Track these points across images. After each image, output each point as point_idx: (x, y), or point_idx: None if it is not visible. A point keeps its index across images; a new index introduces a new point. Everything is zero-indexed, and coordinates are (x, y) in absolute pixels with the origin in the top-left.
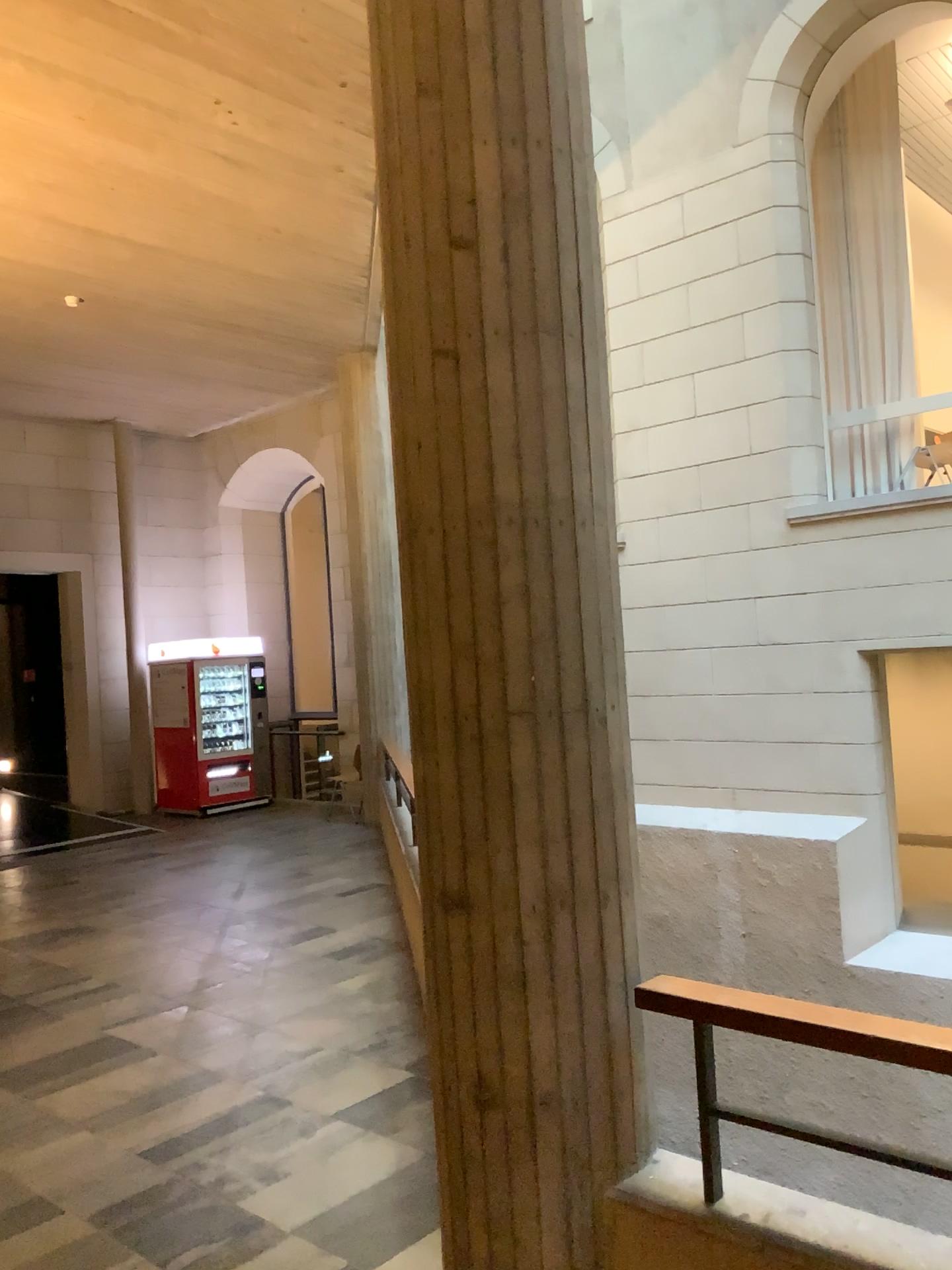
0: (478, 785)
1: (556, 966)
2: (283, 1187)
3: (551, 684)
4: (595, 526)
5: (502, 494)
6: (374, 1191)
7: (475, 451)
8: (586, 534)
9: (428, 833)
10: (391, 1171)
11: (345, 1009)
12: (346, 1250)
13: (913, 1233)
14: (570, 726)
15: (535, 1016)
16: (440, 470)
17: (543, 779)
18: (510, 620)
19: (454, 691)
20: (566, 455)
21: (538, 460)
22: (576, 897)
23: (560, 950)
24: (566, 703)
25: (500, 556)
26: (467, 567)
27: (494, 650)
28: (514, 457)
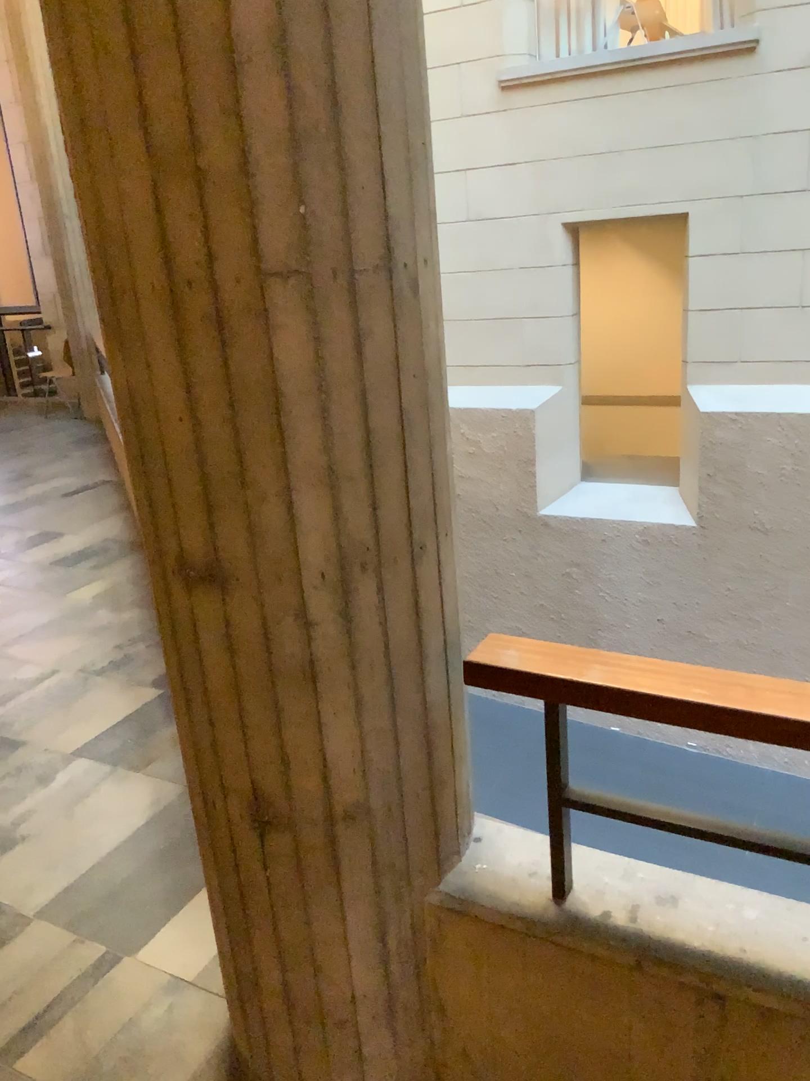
0: (218, 393)
1: (356, 651)
2: (17, 859)
3: (331, 214)
4: None
5: None
6: (126, 850)
7: None
8: None
9: (141, 470)
10: (143, 820)
11: (76, 624)
12: (98, 935)
13: None
14: (365, 288)
15: (329, 719)
16: None
17: (324, 378)
18: (253, 92)
19: (161, 233)
20: None
21: None
22: (381, 553)
23: (361, 628)
24: (357, 248)
25: None
26: None
27: (227, 151)
28: None
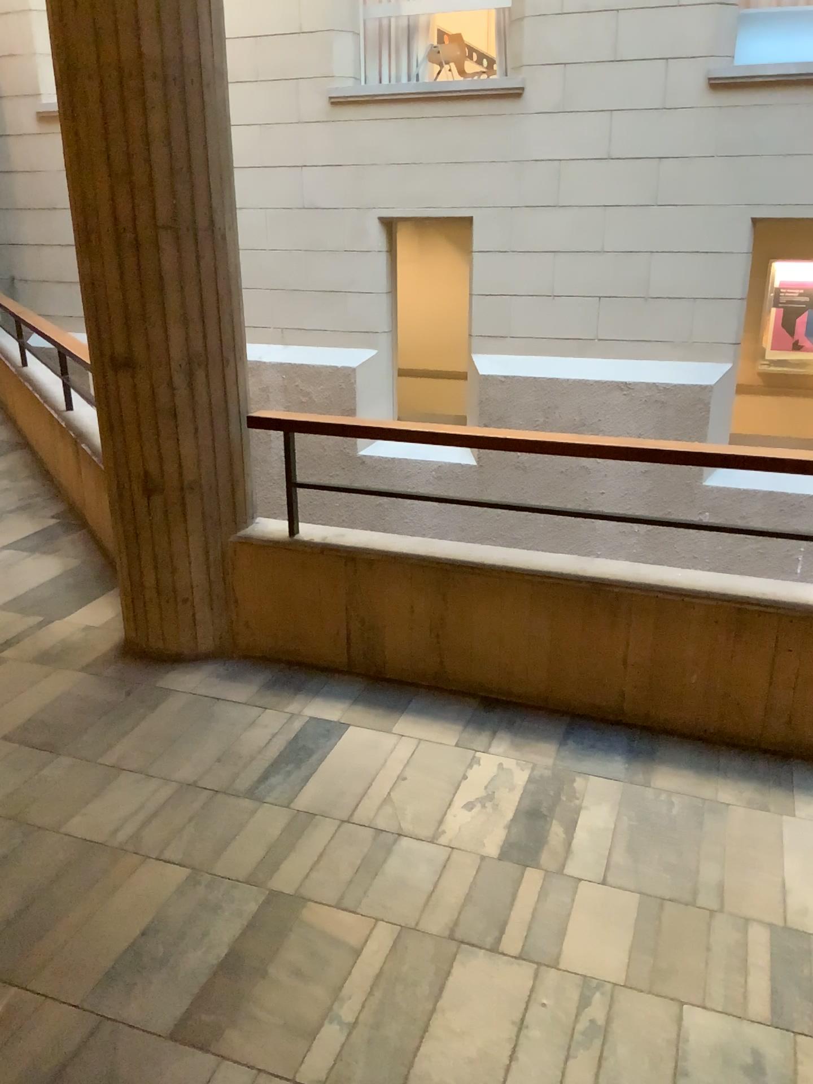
0: (137, 277)
1: (195, 400)
2: None
3: (188, 204)
4: (216, 84)
5: (147, 50)
6: (51, 580)
7: (124, 10)
8: (210, 90)
9: (97, 313)
10: (60, 569)
11: None
12: (40, 610)
13: (403, 531)
14: (202, 236)
15: (182, 432)
16: (95, 23)
17: (183, 273)
18: (157, 153)
19: (114, 206)
20: (195, 23)
21: (174, 25)
22: (207, 356)
23: (198, 390)
24: (198, 219)
25: (148, 101)
26: (121, 107)
27: (145, 176)
28: (156, 19)
